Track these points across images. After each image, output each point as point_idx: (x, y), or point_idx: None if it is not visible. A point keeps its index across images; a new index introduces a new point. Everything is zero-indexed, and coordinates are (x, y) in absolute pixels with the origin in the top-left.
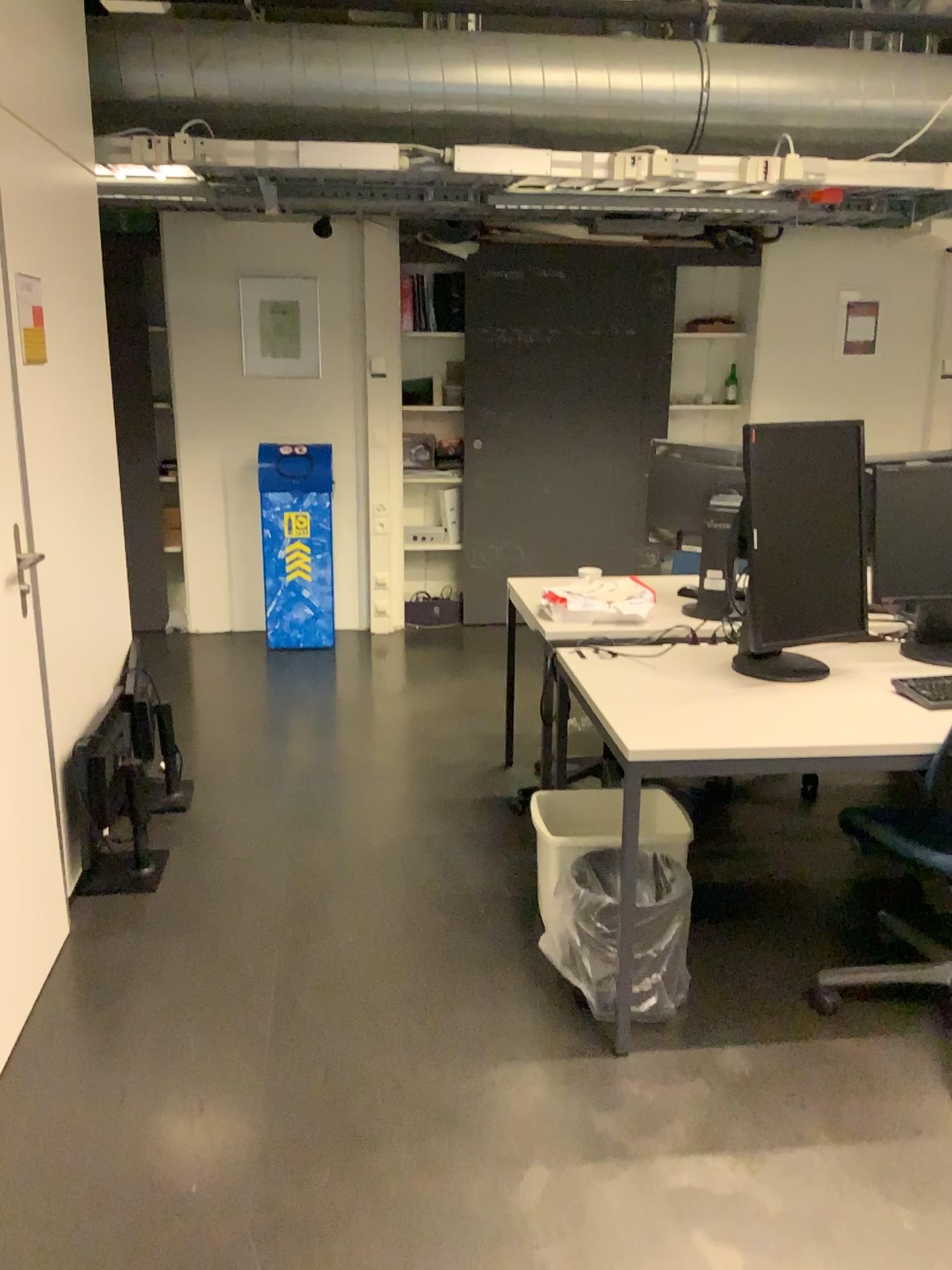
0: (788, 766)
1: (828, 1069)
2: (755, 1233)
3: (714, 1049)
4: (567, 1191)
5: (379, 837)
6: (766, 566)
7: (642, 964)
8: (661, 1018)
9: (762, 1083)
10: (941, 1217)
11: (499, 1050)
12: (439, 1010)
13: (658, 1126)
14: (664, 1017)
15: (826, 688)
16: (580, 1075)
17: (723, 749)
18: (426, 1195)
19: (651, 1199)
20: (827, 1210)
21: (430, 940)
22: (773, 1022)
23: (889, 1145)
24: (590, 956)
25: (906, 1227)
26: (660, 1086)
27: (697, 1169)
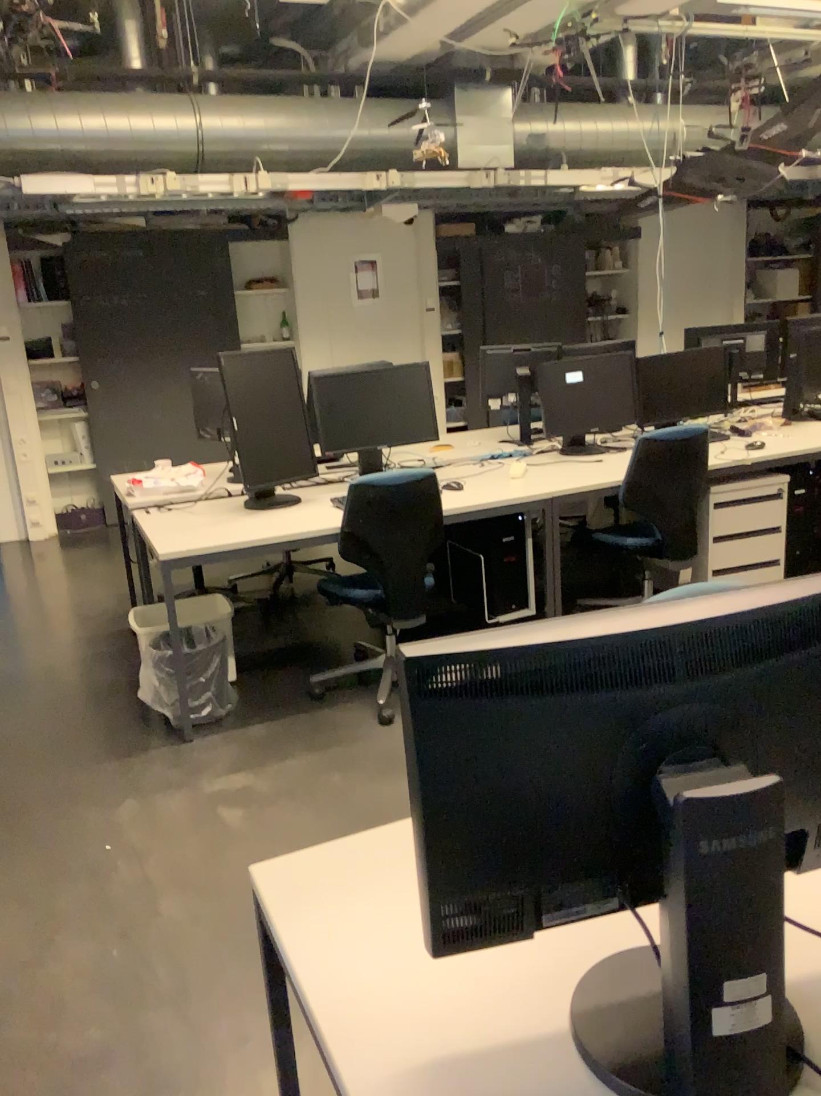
0: (255, 550)
1: (311, 725)
2: (251, 800)
3: (245, 729)
4: (145, 805)
5: (34, 666)
6: (245, 440)
7: (196, 688)
8: (214, 720)
9: (270, 738)
10: (354, 773)
11: (111, 755)
12: (73, 745)
13: (204, 768)
14: (215, 719)
15: (294, 509)
16: (161, 756)
17: (216, 546)
18: (60, 826)
19: (195, 799)
20: (293, 783)
21: (68, 712)
22: (284, 711)
23: (336, 751)
24: (163, 690)
25: (334, 780)
26: (209, 751)
27: (224, 781)
